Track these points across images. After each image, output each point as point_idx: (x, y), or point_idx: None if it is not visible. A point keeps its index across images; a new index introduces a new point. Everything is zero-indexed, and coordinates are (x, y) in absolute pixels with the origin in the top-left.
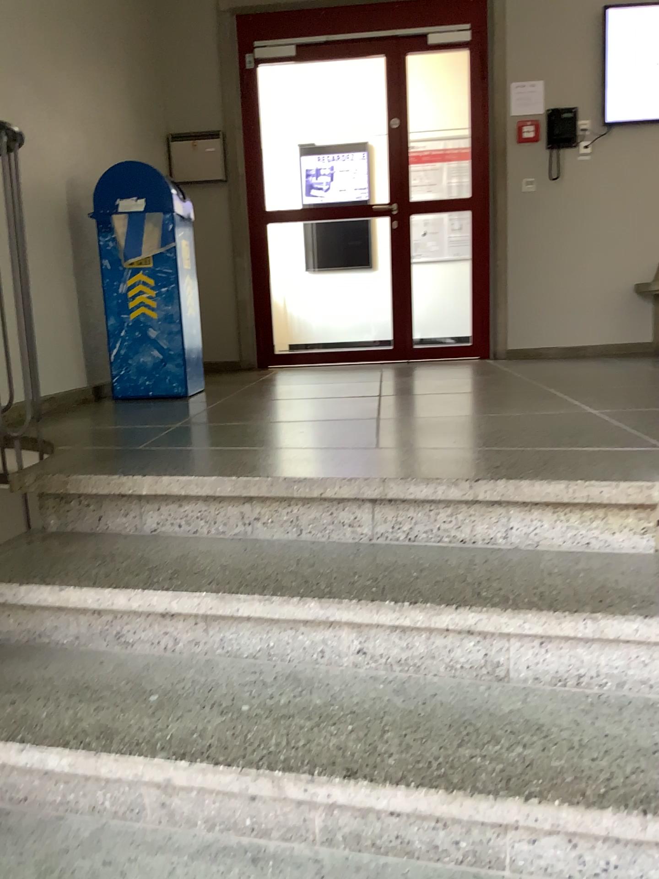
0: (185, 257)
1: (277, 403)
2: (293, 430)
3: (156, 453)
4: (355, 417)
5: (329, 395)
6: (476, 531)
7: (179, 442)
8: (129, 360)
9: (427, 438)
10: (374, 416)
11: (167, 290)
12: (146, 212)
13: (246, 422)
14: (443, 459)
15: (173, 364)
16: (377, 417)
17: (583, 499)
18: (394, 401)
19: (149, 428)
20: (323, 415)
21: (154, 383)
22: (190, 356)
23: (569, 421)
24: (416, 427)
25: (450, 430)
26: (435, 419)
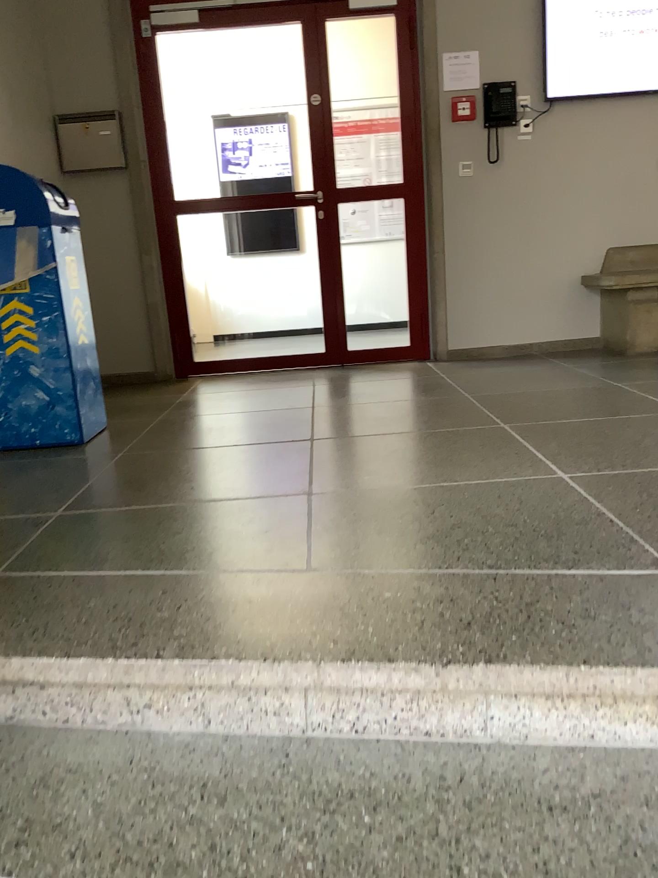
0: (71, 277)
1: (188, 460)
2: (203, 526)
3: (16, 587)
4: (281, 491)
5: (251, 442)
6: (445, 721)
7: (52, 558)
8: (9, 405)
9: (371, 543)
10: (304, 491)
11: (51, 319)
12: (18, 226)
13: (145, 506)
14: (394, 597)
15: (64, 407)
16: (308, 491)
17: (590, 687)
18: (328, 452)
19: (24, 515)
20: (242, 490)
21: (42, 432)
22: (84, 396)
23: (541, 500)
24: (356, 516)
25: (398, 524)
26: (379, 499)
